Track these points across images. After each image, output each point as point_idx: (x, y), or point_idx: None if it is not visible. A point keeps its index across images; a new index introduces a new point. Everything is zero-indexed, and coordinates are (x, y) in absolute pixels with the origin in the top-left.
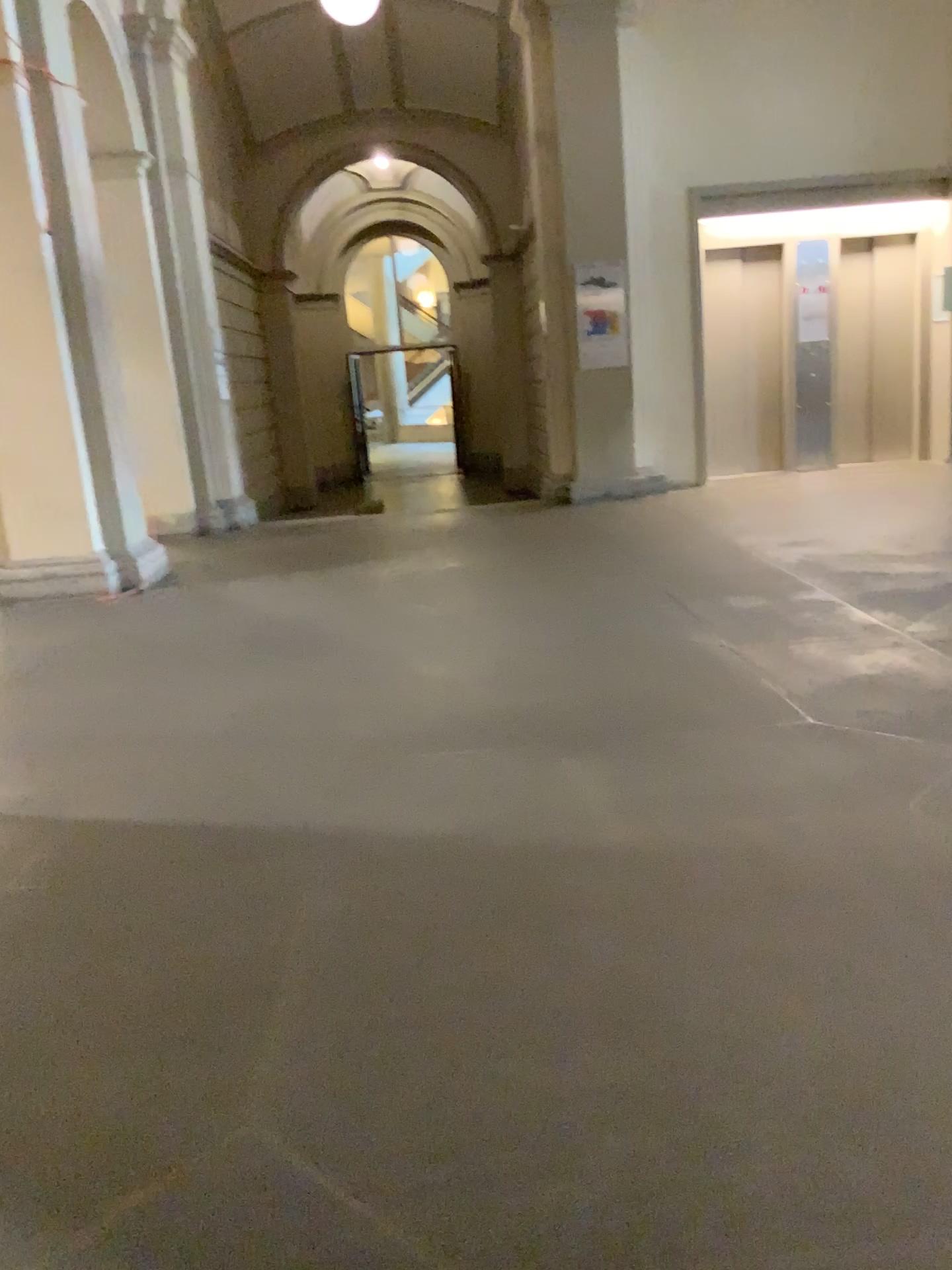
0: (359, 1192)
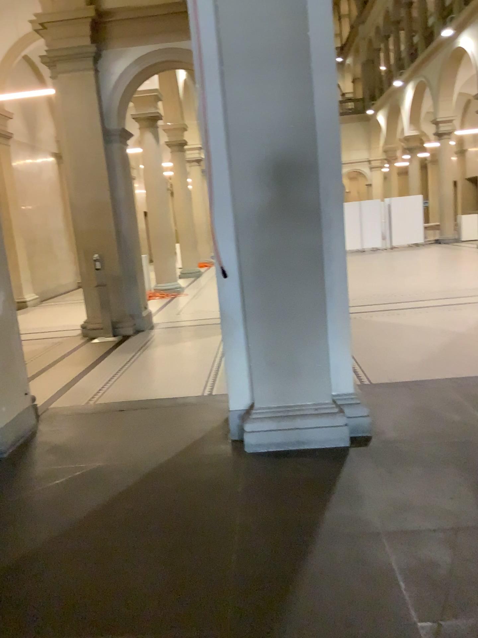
0: None
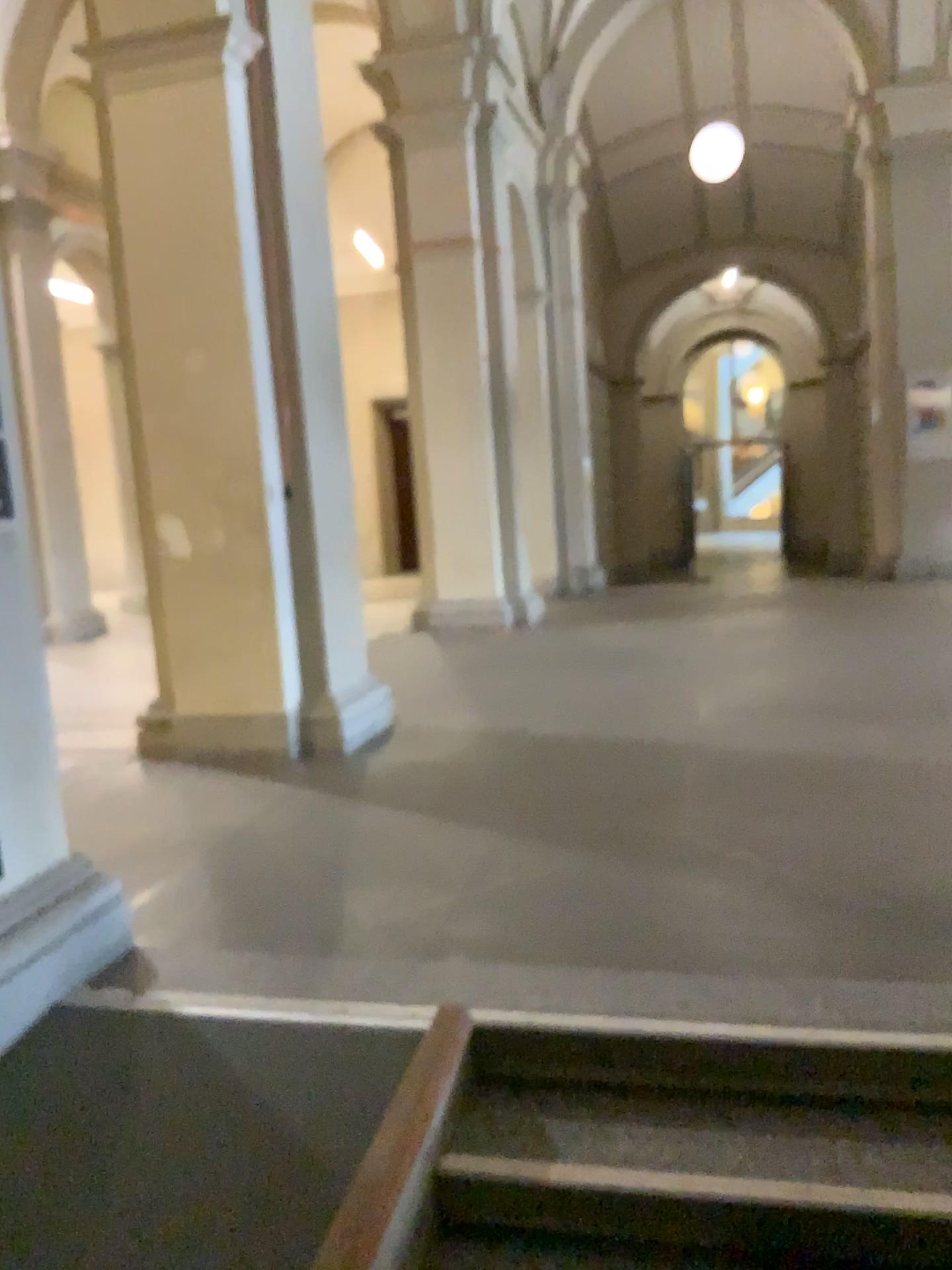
0: (750, 845)
